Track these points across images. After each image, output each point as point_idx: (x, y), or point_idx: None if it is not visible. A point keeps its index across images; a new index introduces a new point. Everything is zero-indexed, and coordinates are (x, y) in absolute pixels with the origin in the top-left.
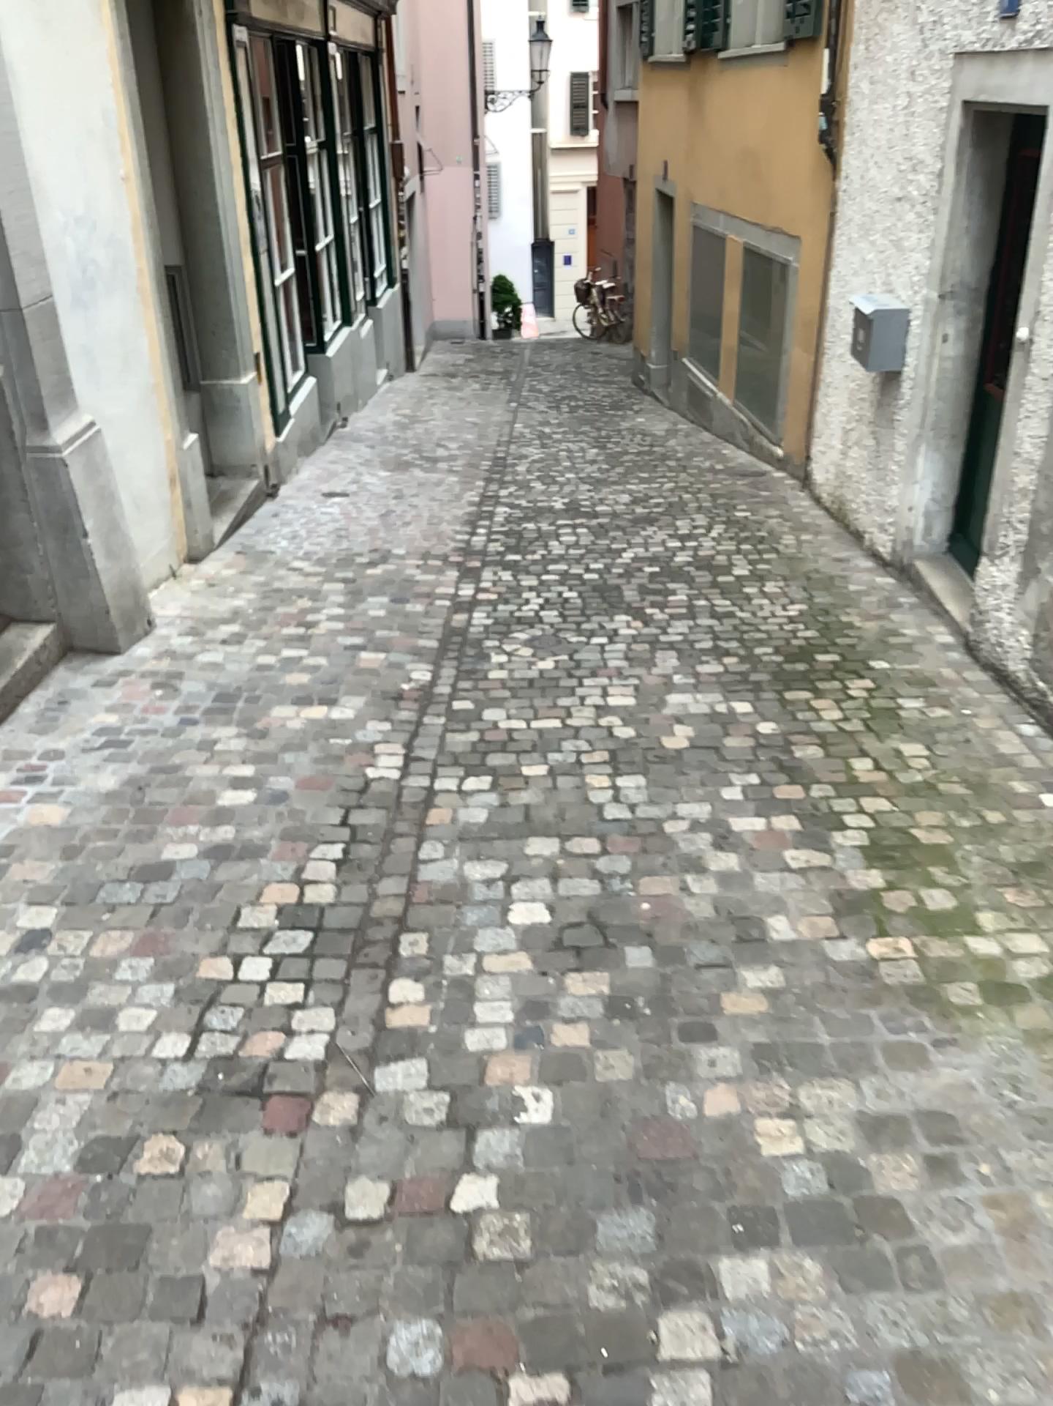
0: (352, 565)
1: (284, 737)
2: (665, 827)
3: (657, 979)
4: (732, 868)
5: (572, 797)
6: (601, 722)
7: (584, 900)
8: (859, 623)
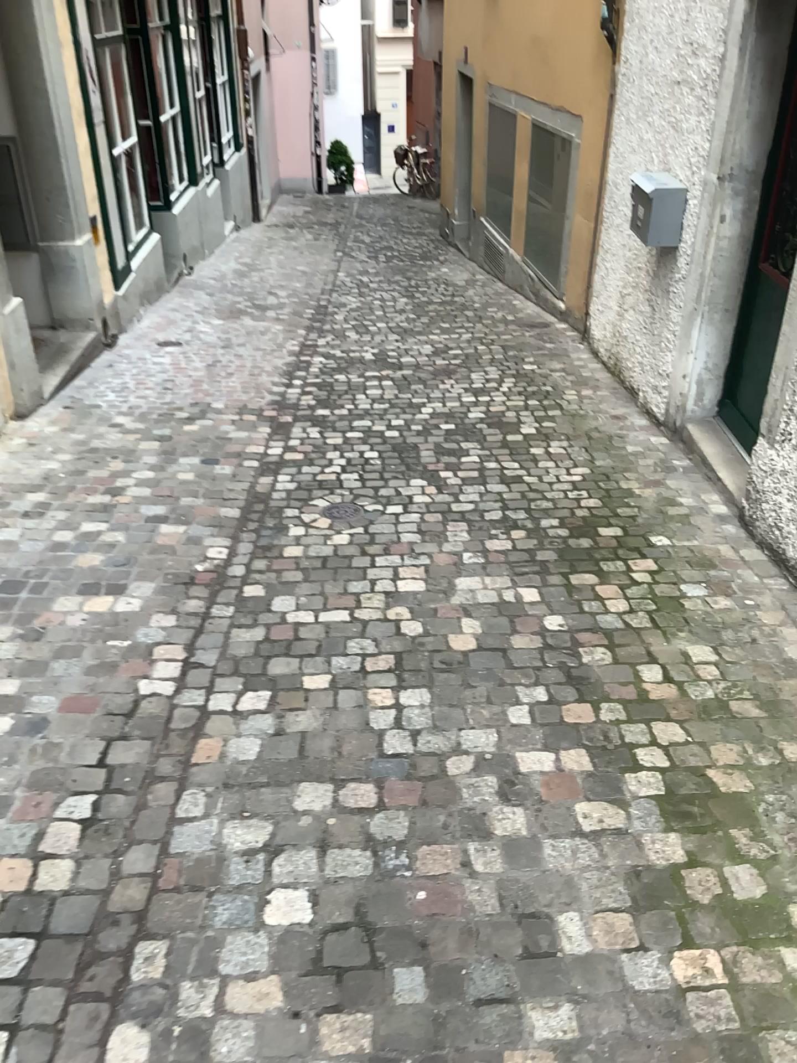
0: (168, 425)
1: (61, 641)
2: (447, 768)
3: (427, 1032)
4: (518, 836)
5: (351, 724)
6: (387, 617)
7: (351, 890)
8: (638, 491)
